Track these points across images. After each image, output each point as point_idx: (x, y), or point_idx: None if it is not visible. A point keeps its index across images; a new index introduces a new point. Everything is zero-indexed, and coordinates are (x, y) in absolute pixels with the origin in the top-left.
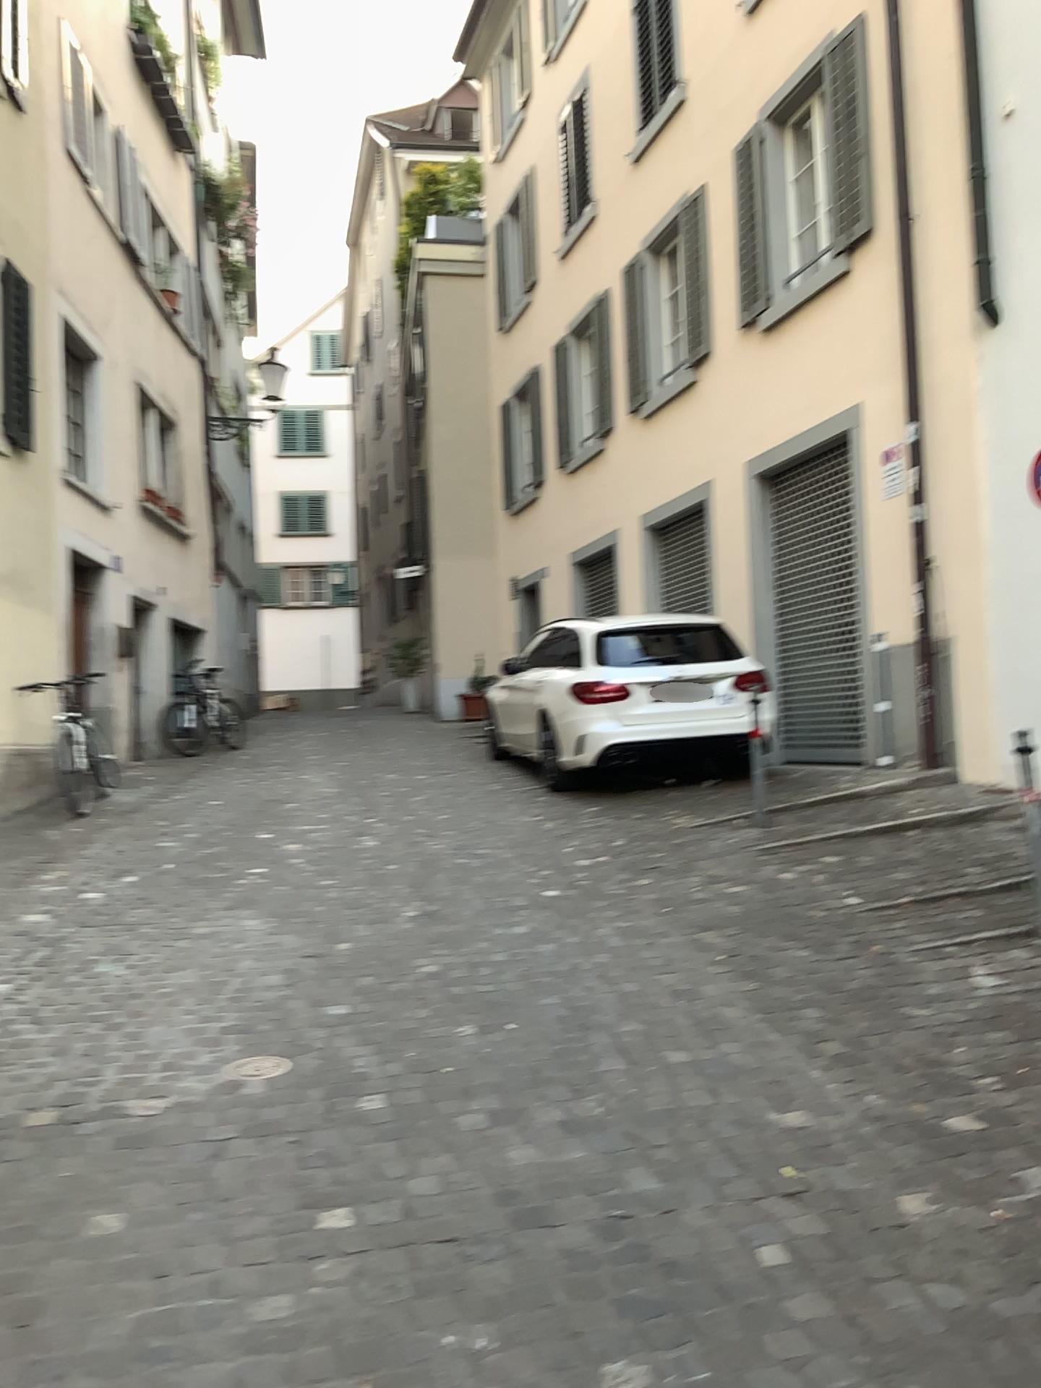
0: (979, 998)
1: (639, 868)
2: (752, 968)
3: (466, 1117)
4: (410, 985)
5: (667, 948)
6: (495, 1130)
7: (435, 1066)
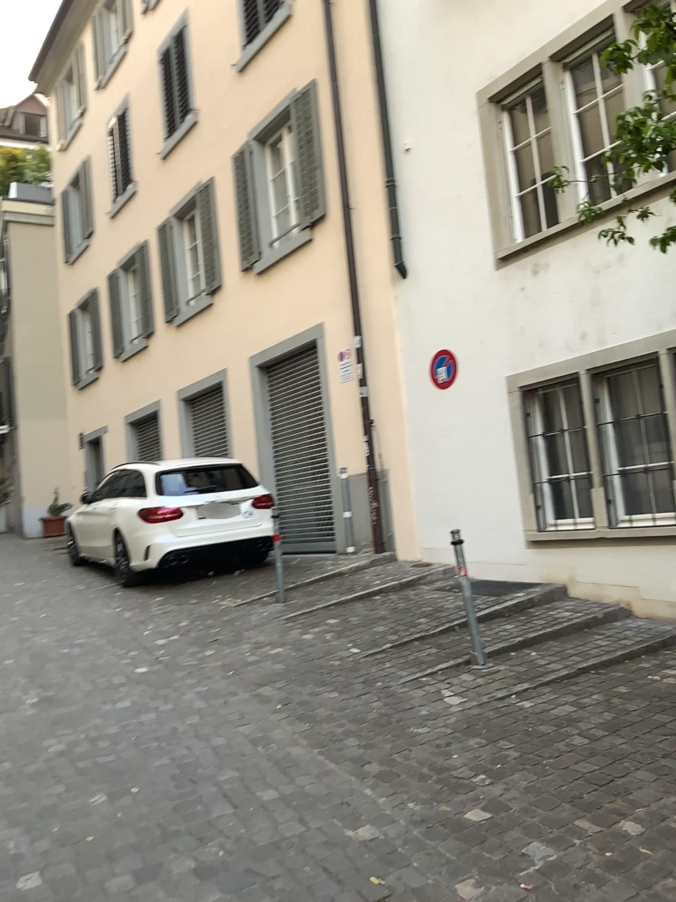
0: (455, 714)
1: (202, 642)
2: (302, 712)
3: (115, 883)
4: (43, 764)
5: (238, 703)
6: (141, 890)
7: (78, 837)
